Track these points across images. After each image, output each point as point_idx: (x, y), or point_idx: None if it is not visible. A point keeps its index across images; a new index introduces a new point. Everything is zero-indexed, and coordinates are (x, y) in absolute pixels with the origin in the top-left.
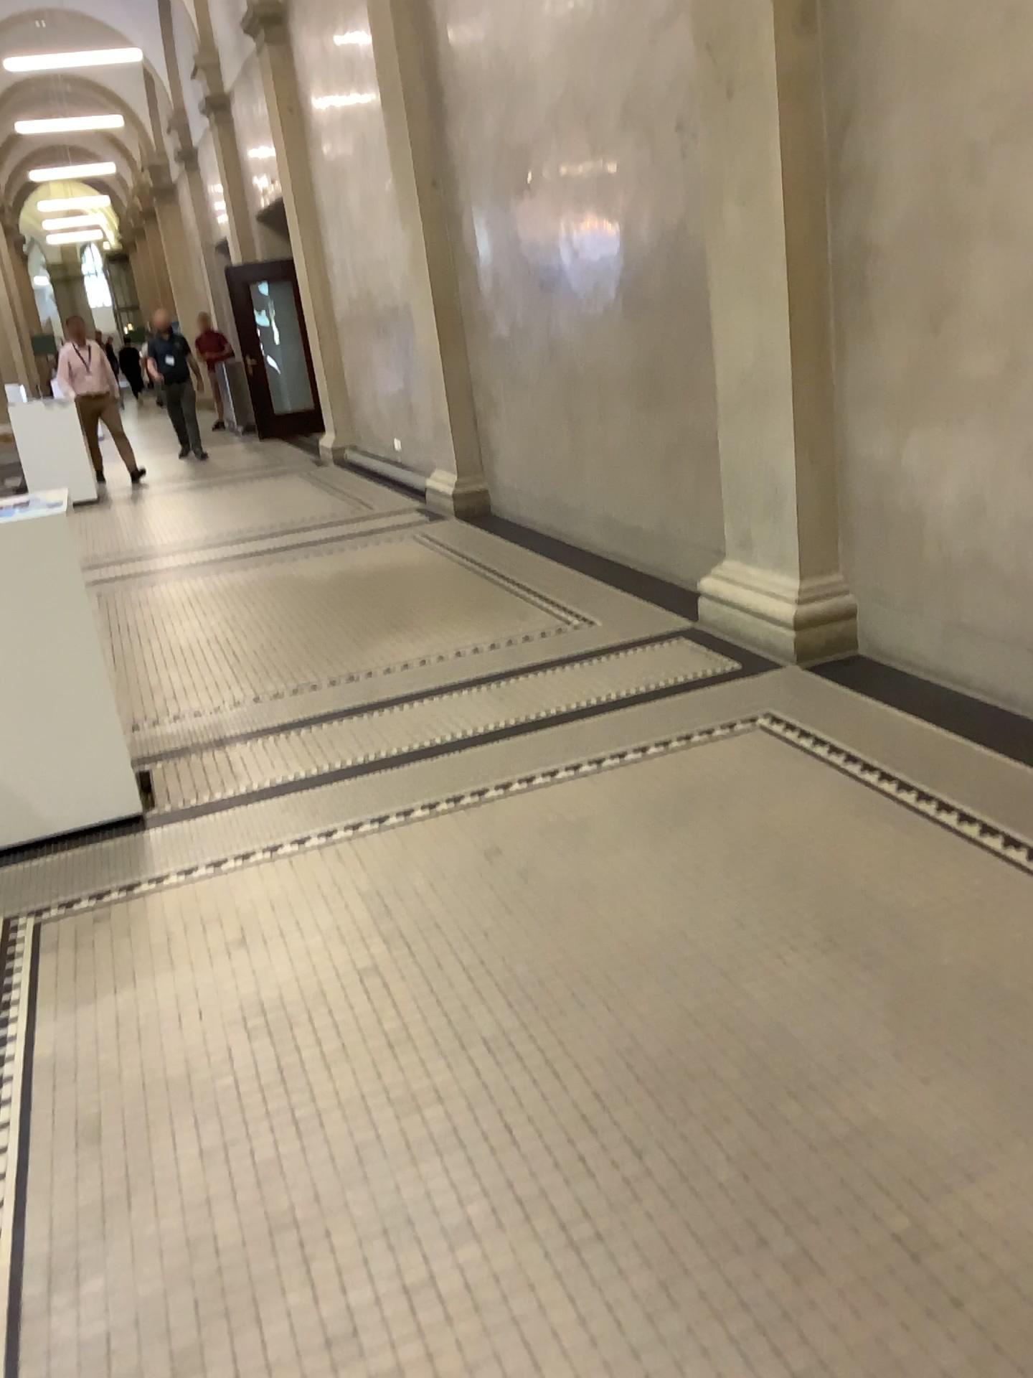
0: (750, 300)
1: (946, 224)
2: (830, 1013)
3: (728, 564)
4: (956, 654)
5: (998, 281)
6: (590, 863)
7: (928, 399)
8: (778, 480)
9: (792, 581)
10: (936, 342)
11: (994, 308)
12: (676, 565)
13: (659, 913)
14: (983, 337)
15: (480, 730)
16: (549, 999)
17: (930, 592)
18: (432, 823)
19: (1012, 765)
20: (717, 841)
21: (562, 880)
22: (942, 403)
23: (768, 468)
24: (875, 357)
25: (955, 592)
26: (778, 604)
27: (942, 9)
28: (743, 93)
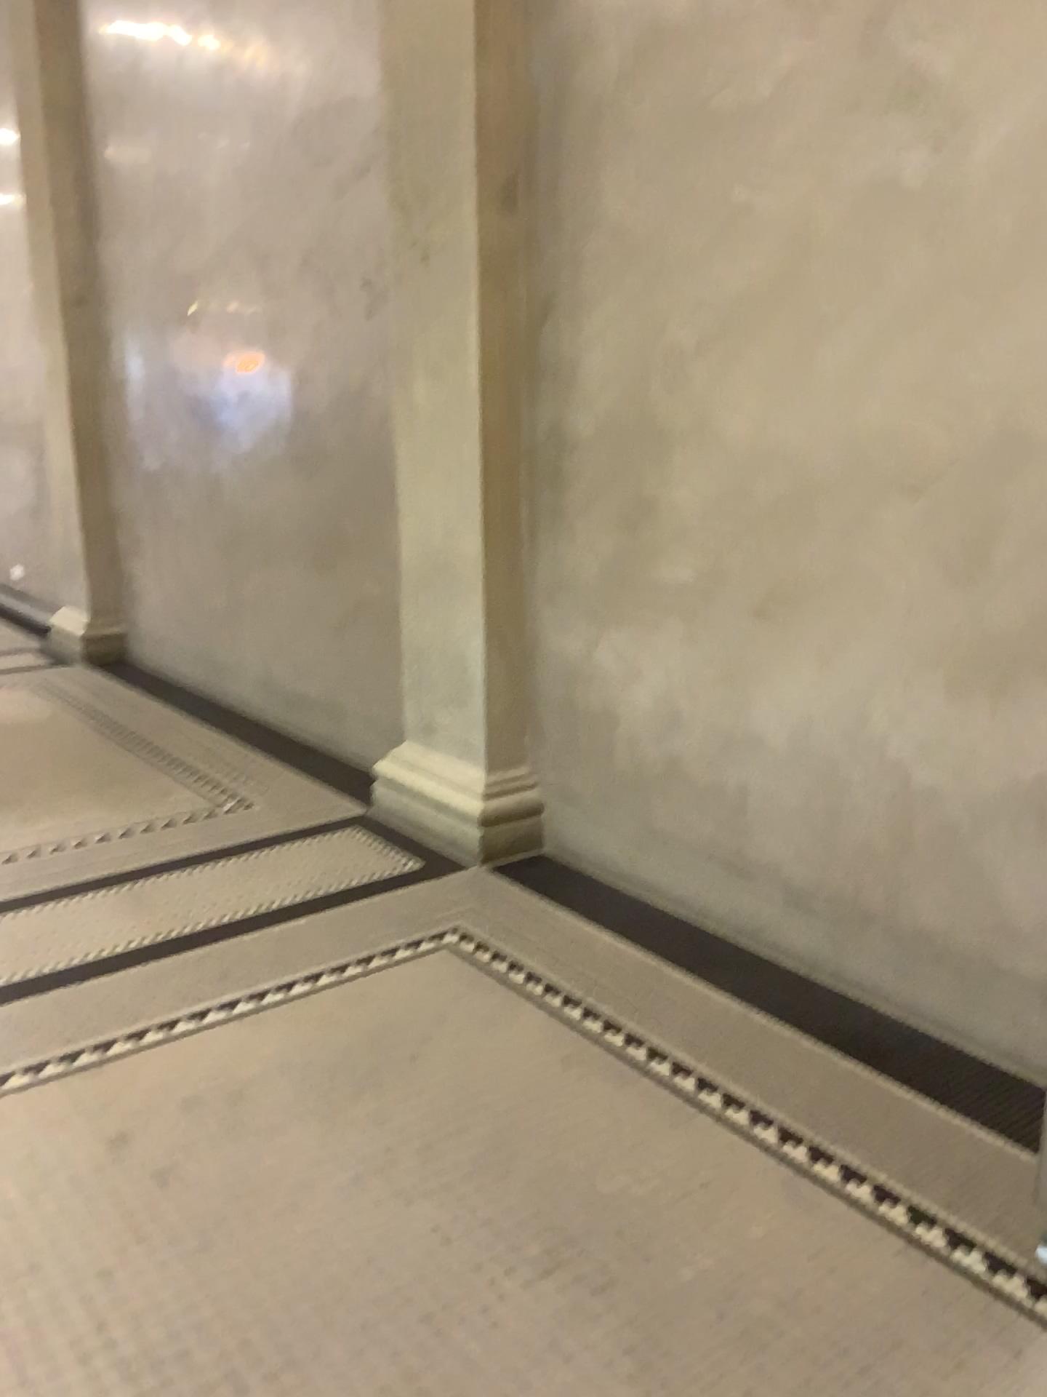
0: (441, 472)
1: (653, 423)
2: (564, 1371)
3: (405, 750)
4: (650, 866)
5: (705, 488)
6: (249, 1146)
7: (628, 598)
8: (465, 665)
9: (476, 774)
10: (638, 540)
11: (700, 514)
12: (343, 744)
13: (339, 1222)
14: (687, 543)
15: (105, 948)
16: (196, 1380)
17: (624, 797)
18: (36, 1088)
19: (717, 997)
20: (406, 1108)
21: (212, 1176)
22: (643, 603)
23: (454, 651)
24: (571, 546)
25: (651, 800)
26: (460, 800)
27: (654, 212)
28: (444, 261)
